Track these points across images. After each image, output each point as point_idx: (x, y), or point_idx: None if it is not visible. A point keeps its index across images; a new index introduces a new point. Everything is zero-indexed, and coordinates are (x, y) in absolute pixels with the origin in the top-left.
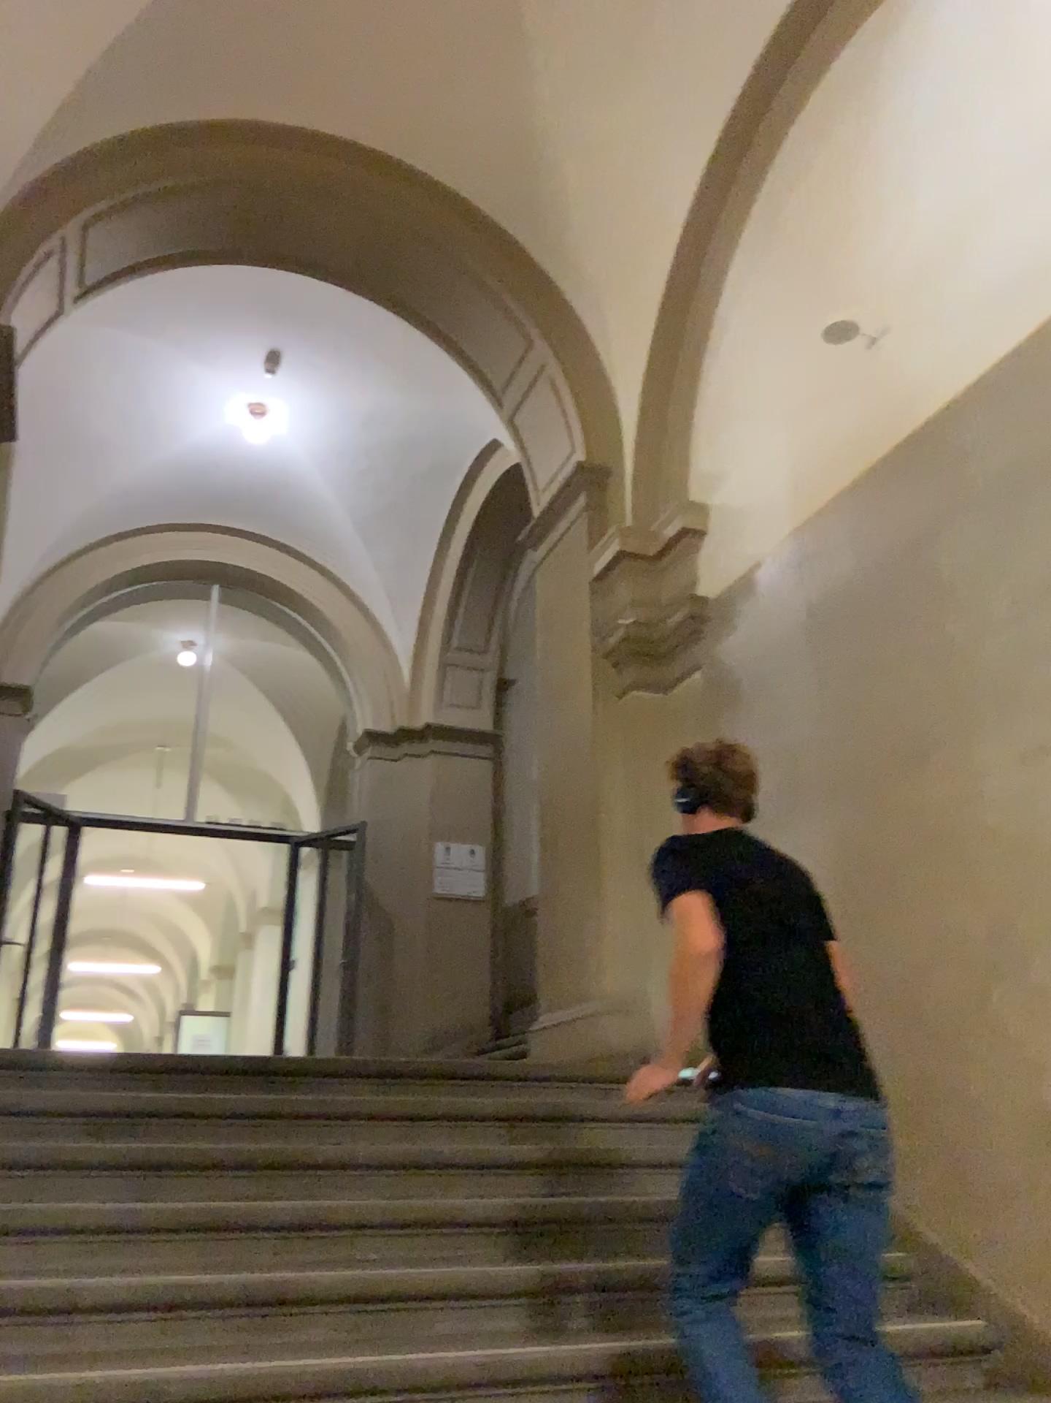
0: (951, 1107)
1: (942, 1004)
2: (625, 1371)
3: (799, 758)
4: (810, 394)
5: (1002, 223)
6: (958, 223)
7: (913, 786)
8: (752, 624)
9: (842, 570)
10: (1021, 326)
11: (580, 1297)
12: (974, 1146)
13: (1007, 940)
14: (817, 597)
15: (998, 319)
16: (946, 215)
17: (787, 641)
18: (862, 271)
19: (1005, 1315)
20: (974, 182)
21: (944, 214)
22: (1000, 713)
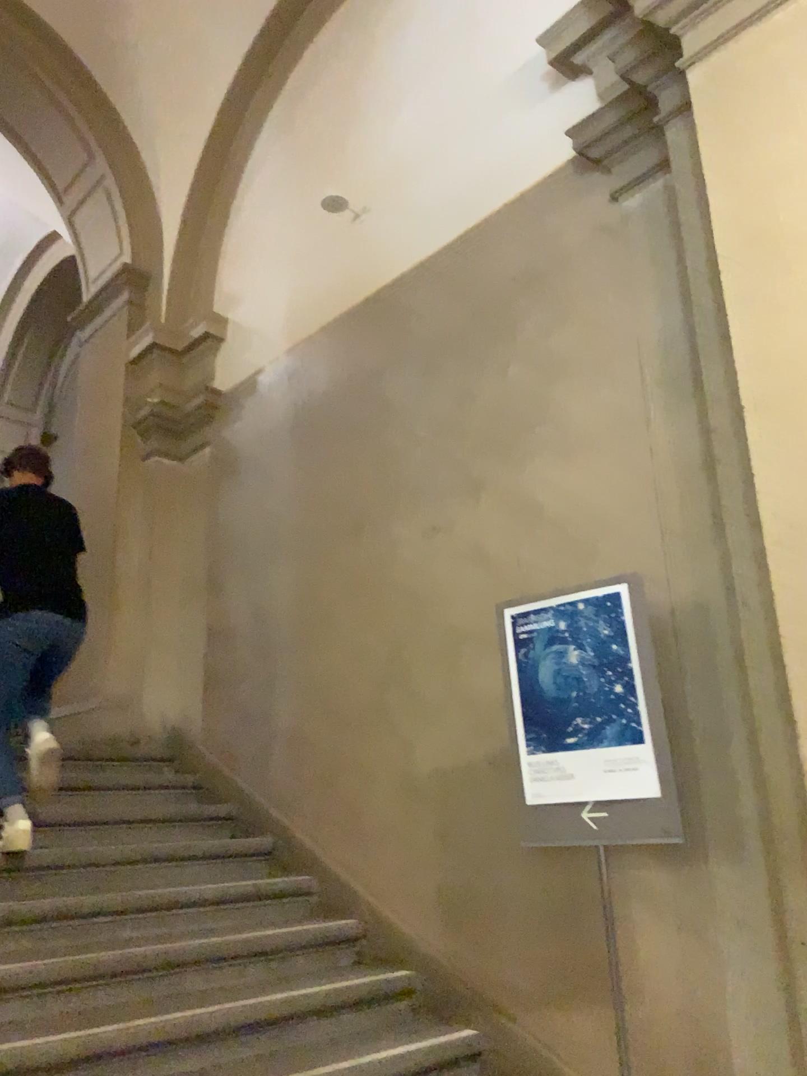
0: (354, 773)
1: (355, 702)
2: (91, 974)
3: (275, 520)
4: (311, 247)
5: (455, 149)
6: (426, 141)
7: (352, 546)
8: (250, 415)
9: (320, 383)
10: (459, 226)
11: (60, 922)
12: (366, 799)
13: (402, 658)
14: (300, 400)
15: (444, 218)
16: (418, 133)
17: (275, 431)
18: (357, 160)
19: (373, 912)
20: (440, 113)
21: (418, 132)
22: (414, 500)
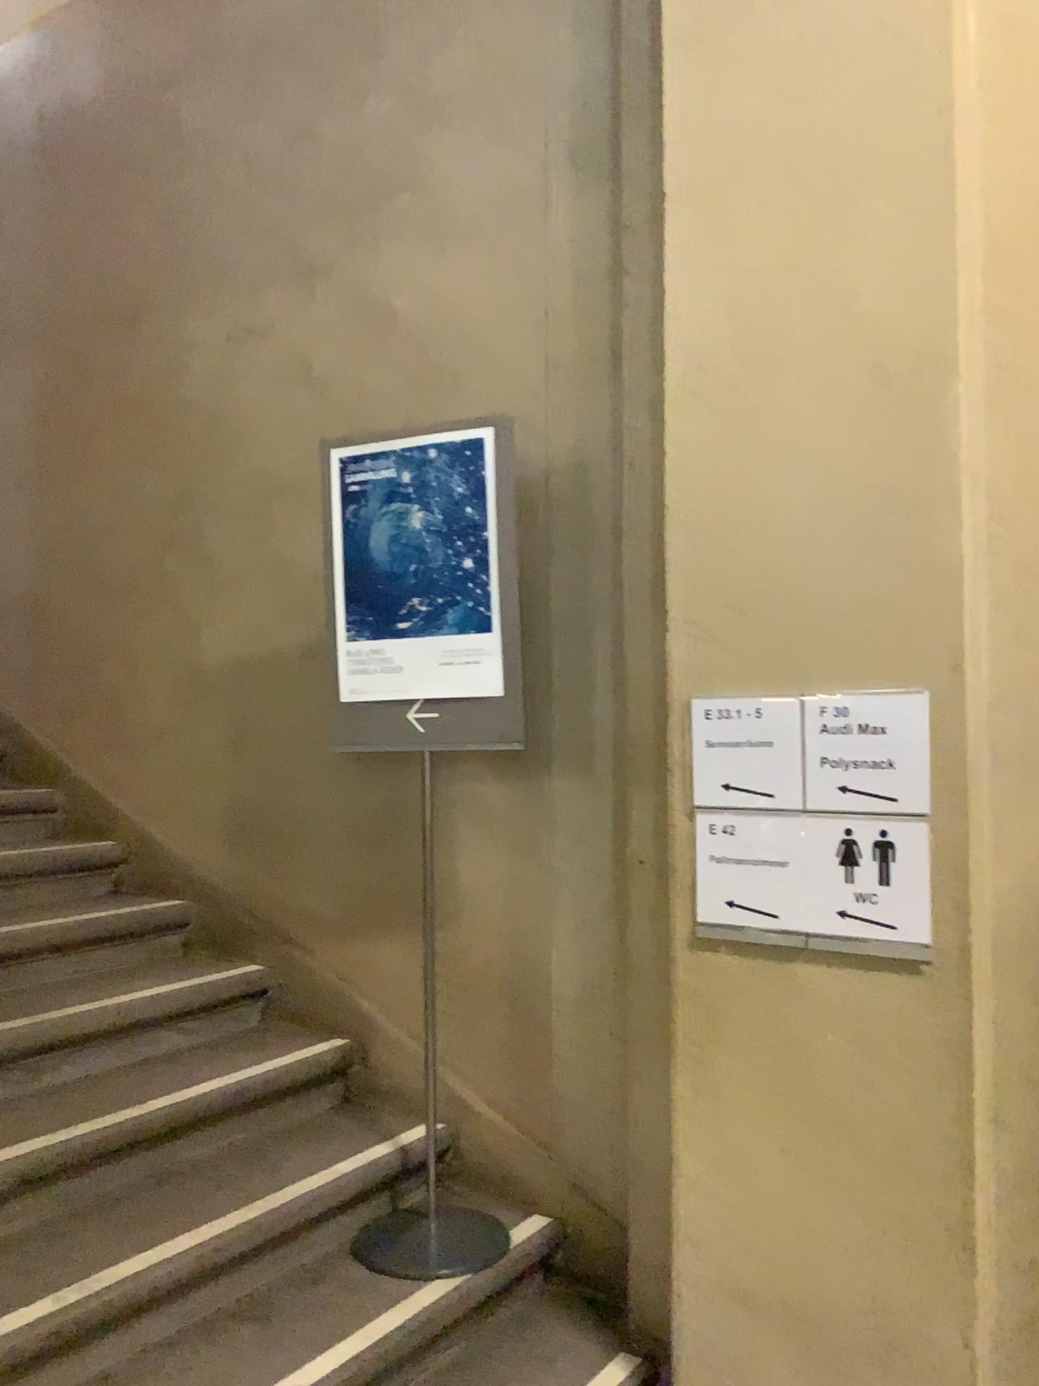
0: (117, 659)
1: (122, 565)
2: None
3: (9, 293)
4: None
5: None
6: None
7: (125, 345)
8: None
9: (83, 85)
10: None
11: None
12: (133, 693)
13: (189, 509)
14: (50, 109)
15: None
16: None
17: (11, 154)
18: None
19: (137, 833)
20: None
21: None
22: (218, 285)
